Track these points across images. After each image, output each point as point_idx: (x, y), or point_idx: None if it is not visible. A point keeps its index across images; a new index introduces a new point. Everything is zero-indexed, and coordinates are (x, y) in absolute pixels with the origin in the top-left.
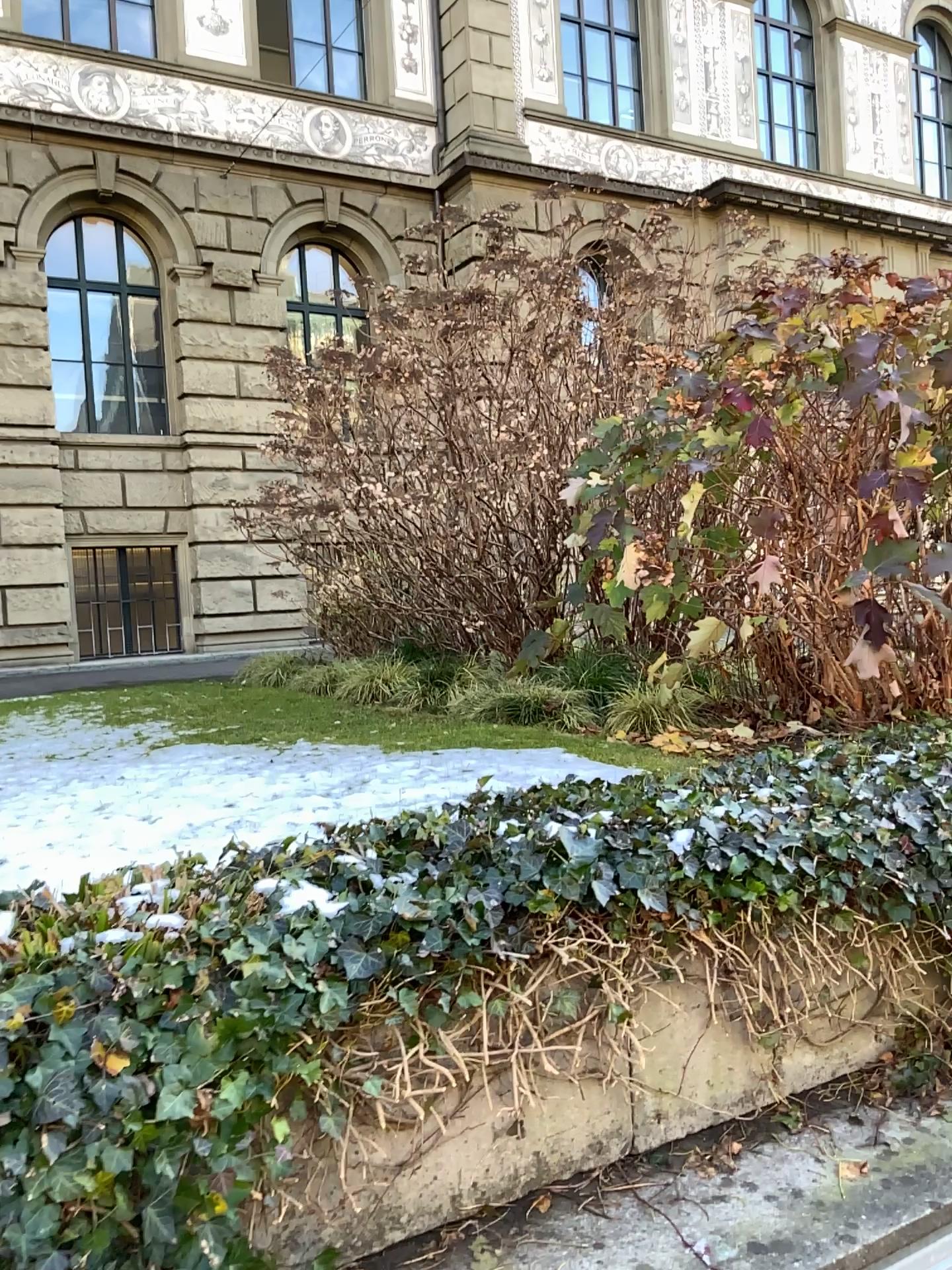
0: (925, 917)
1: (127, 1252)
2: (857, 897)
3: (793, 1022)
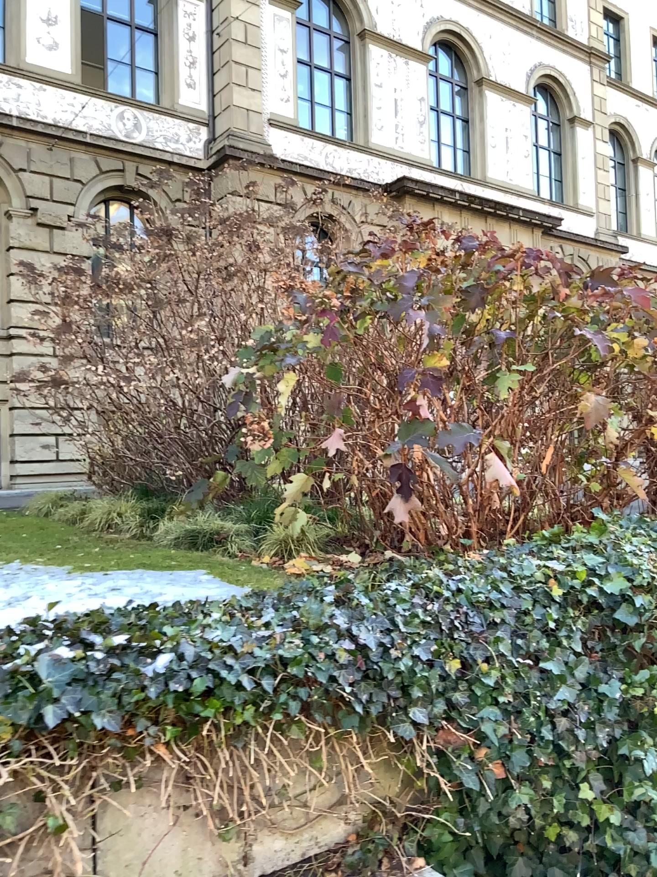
0: (371, 725)
1: None
2: (308, 710)
3: (249, 818)
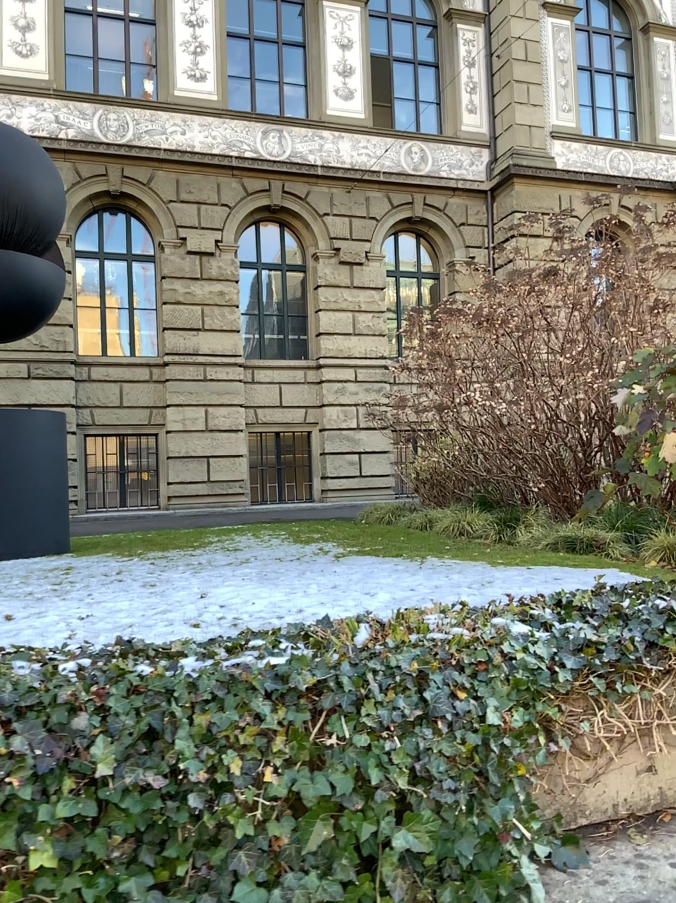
0: None
1: (484, 792)
2: None
3: None
